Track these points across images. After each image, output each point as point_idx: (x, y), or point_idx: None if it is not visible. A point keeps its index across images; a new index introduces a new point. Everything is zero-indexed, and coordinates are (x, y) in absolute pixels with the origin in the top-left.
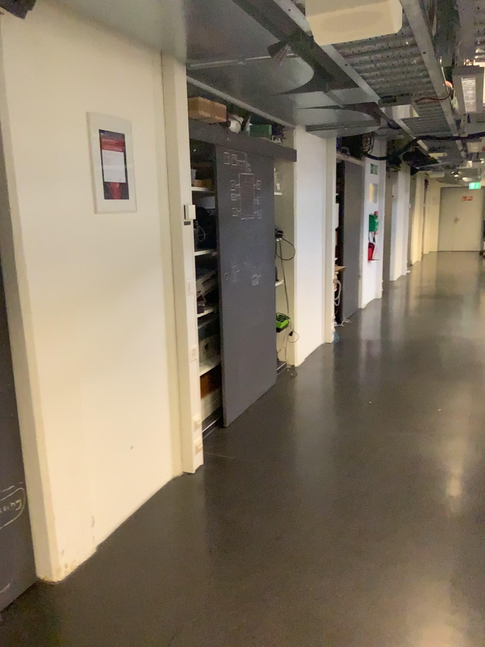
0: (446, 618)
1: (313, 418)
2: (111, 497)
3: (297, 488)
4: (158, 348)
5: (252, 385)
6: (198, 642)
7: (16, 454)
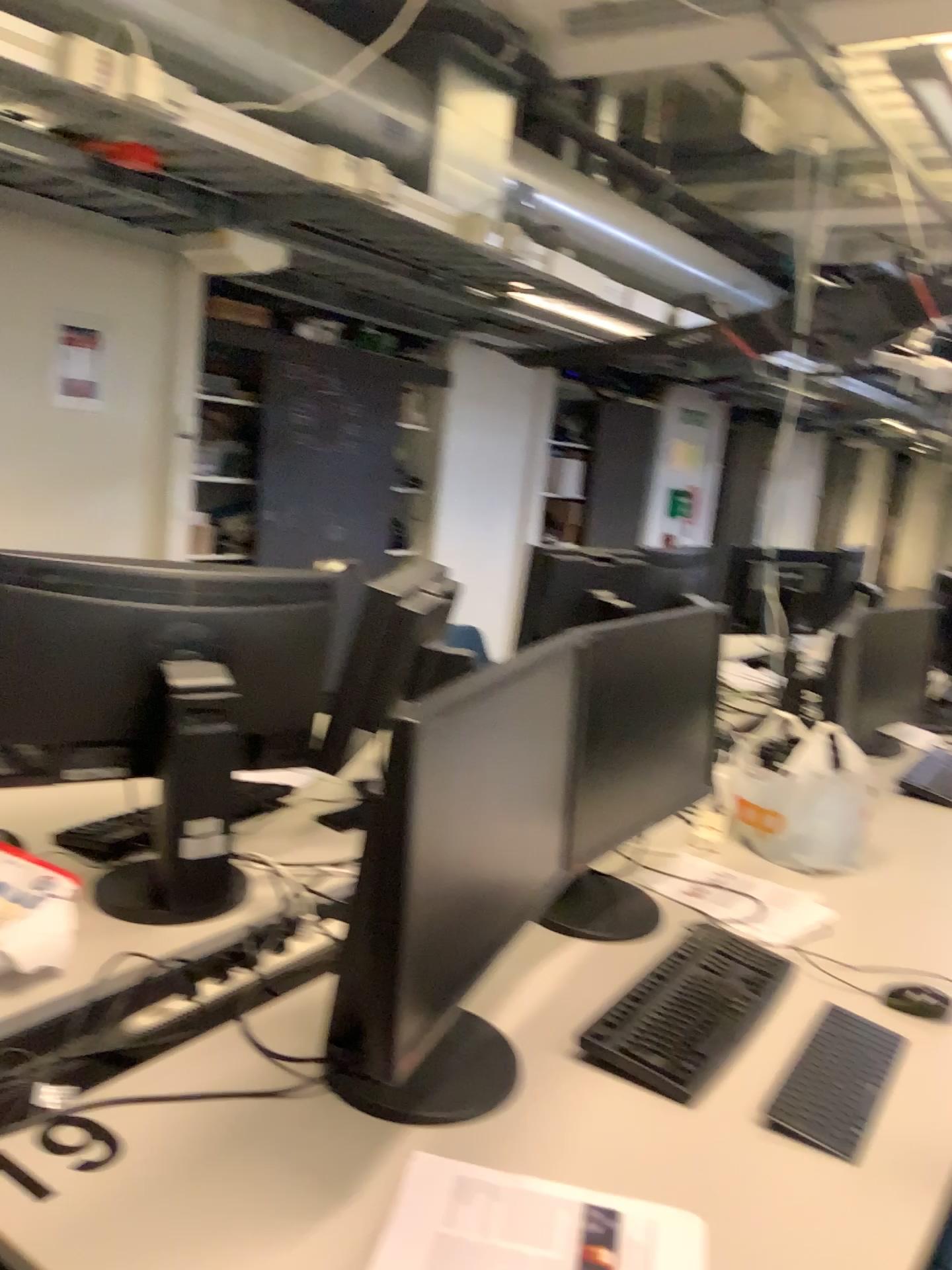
0: None
1: None
2: None
3: None
4: None
5: None
6: None
7: None
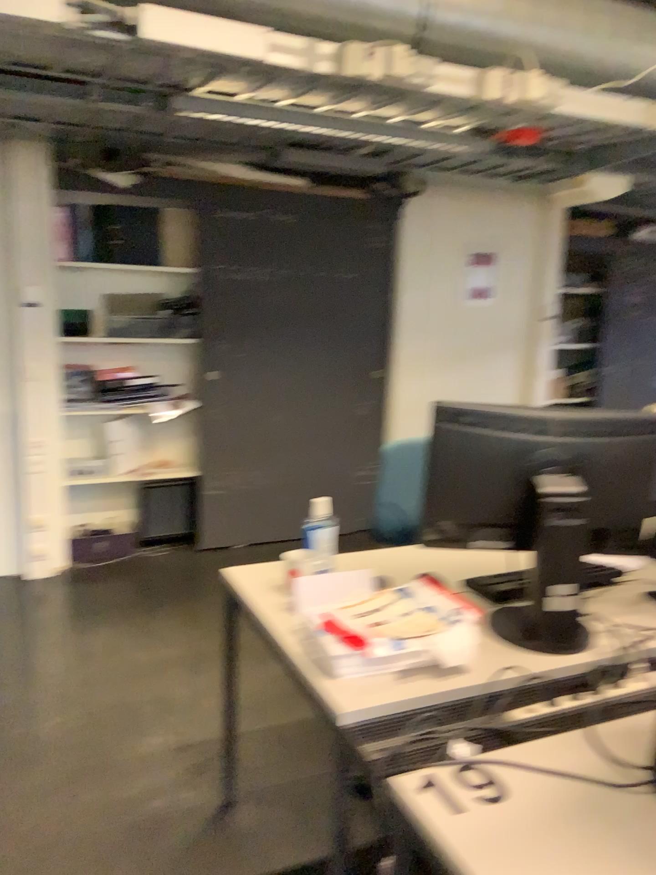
0: None
1: None
2: None
3: None
4: None
5: None
6: None
7: (380, 444)
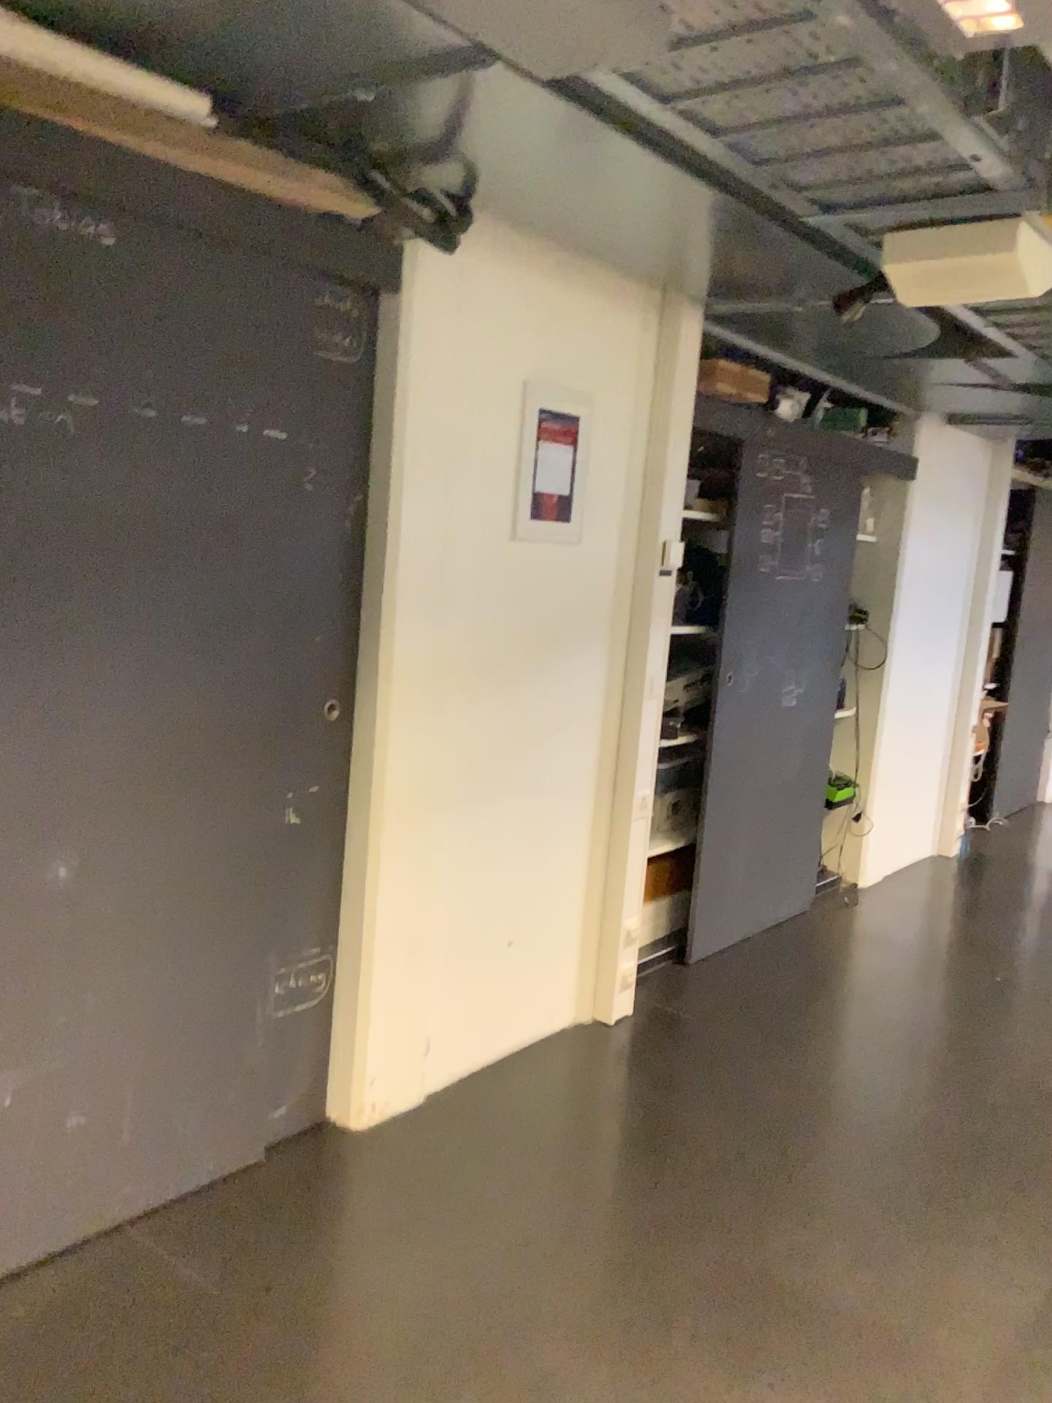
0: (1015, 1346)
1: (867, 984)
2: (461, 1022)
3: (797, 1089)
4: (581, 784)
5: (757, 900)
6: (560, 1263)
7: (328, 901)
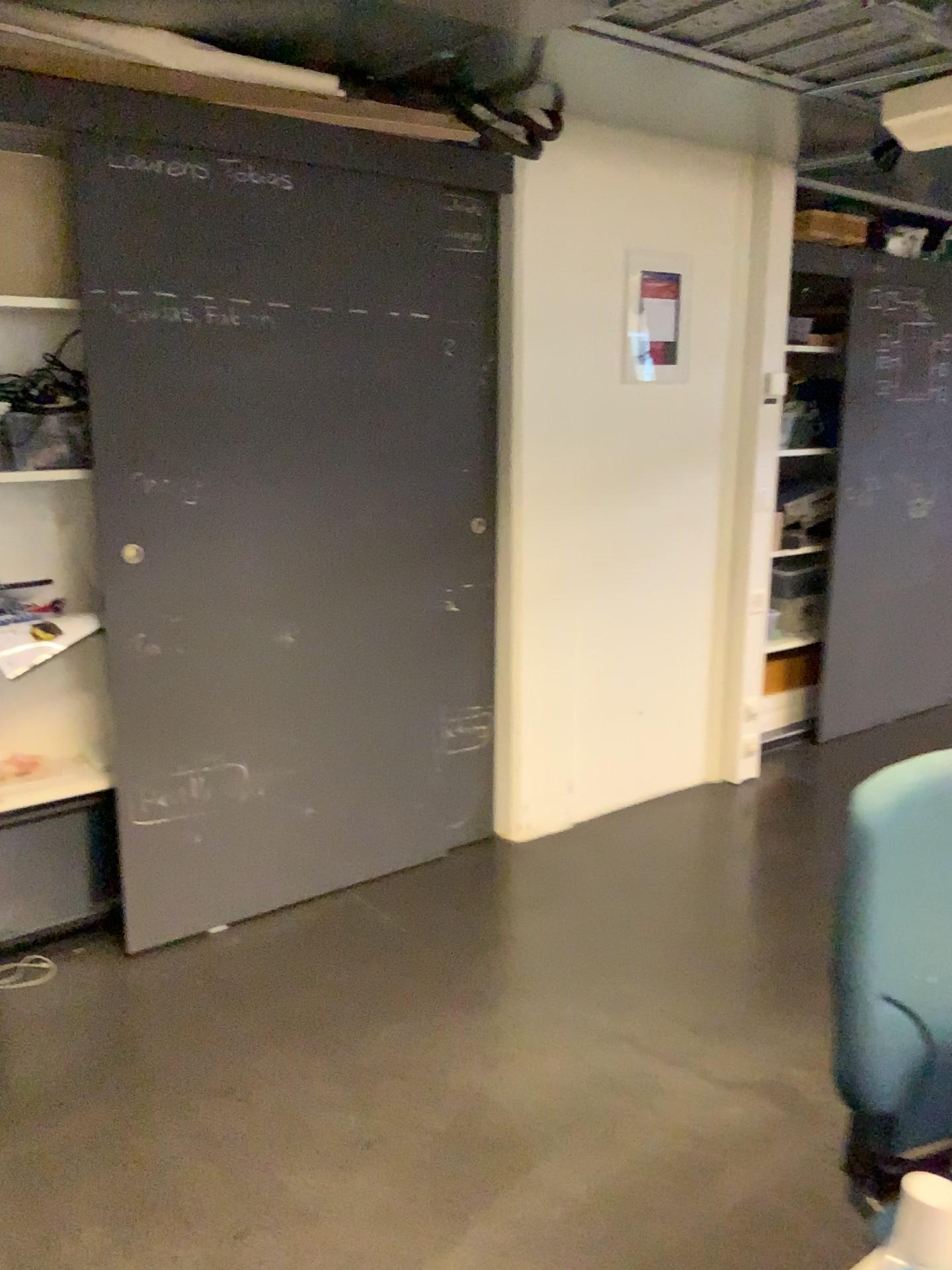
0: None
1: None
2: (601, 770)
3: None
4: (701, 583)
5: (889, 690)
6: (653, 930)
7: (485, 670)
